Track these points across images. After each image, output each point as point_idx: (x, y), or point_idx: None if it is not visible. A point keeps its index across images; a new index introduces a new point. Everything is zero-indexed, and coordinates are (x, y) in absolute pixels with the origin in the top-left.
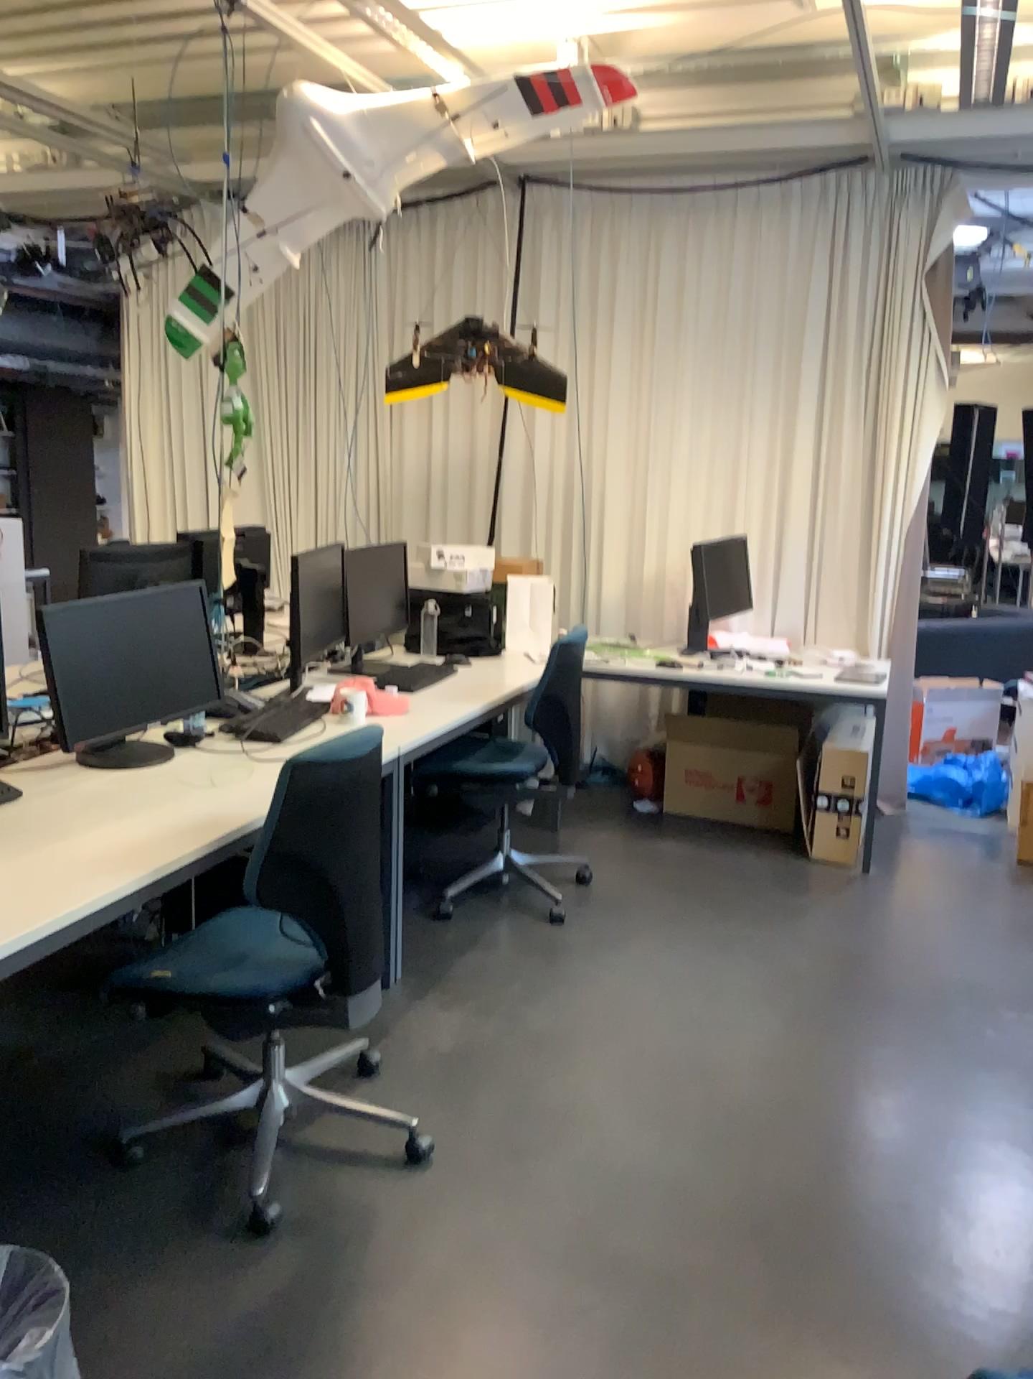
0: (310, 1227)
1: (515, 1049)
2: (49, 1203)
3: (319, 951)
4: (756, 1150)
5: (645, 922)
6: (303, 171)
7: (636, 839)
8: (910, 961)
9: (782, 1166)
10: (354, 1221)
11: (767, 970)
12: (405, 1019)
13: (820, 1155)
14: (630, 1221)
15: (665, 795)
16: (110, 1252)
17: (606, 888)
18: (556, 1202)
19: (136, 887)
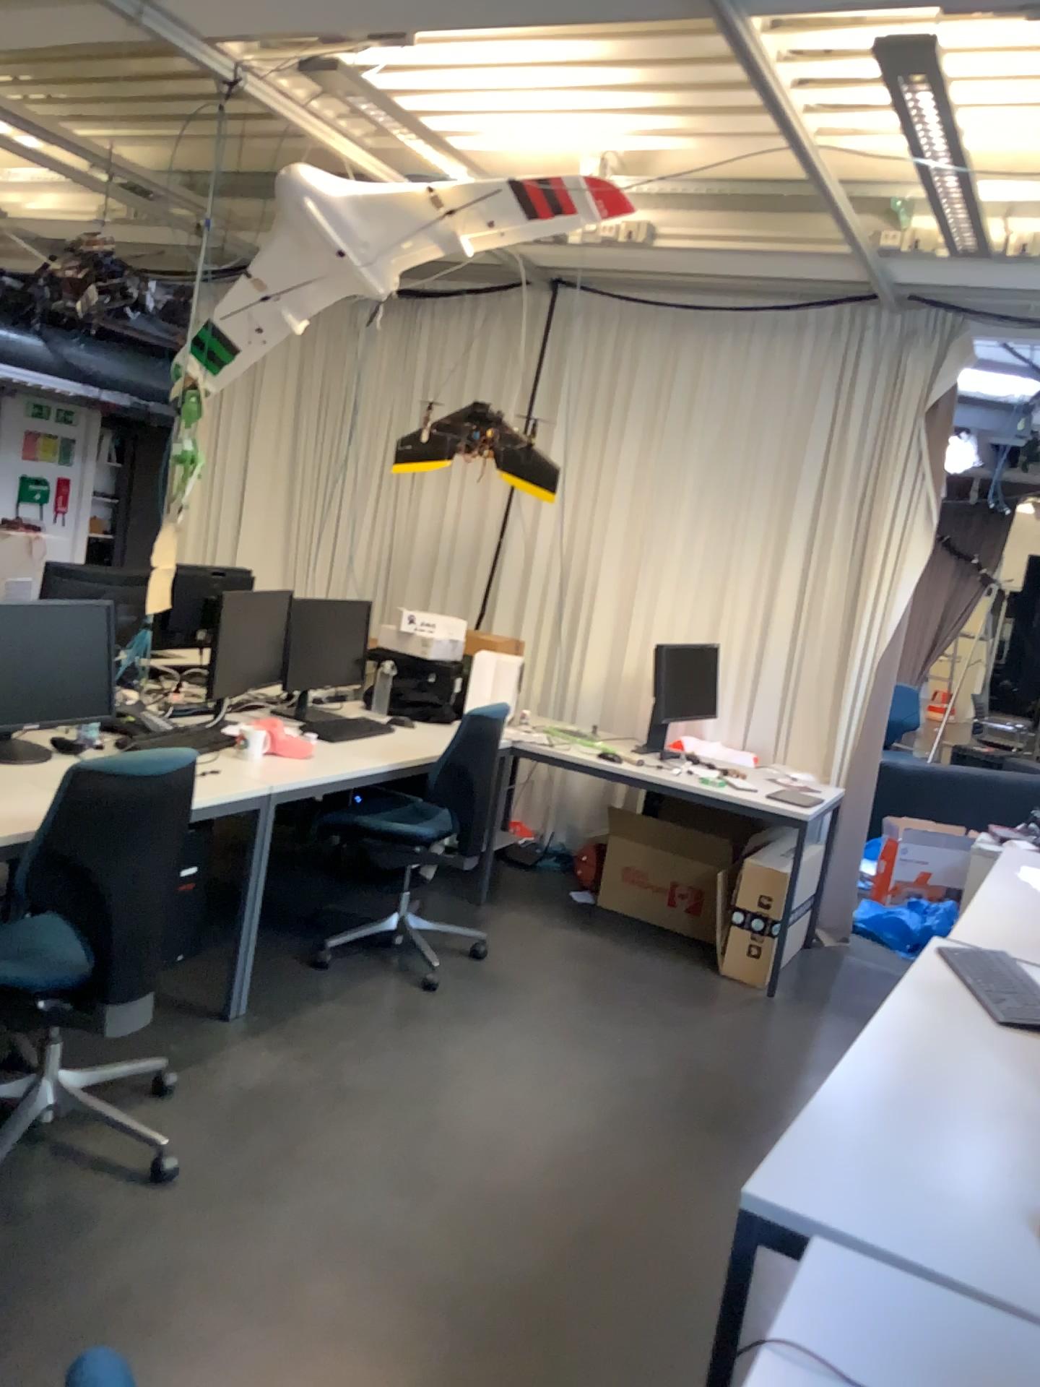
0: (23, 1220)
1: (316, 1097)
2: None
3: (91, 955)
4: (497, 1234)
5: (515, 1004)
6: (301, 243)
7: (555, 927)
8: (766, 1088)
9: (515, 1255)
10: (66, 1222)
11: (611, 1070)
12: (225, 1050)
13: (560, 1252)
14: (332, 1274)
15: (598, 889)
16: None
17: (496, 967)
18: (268, 1243)
19: None
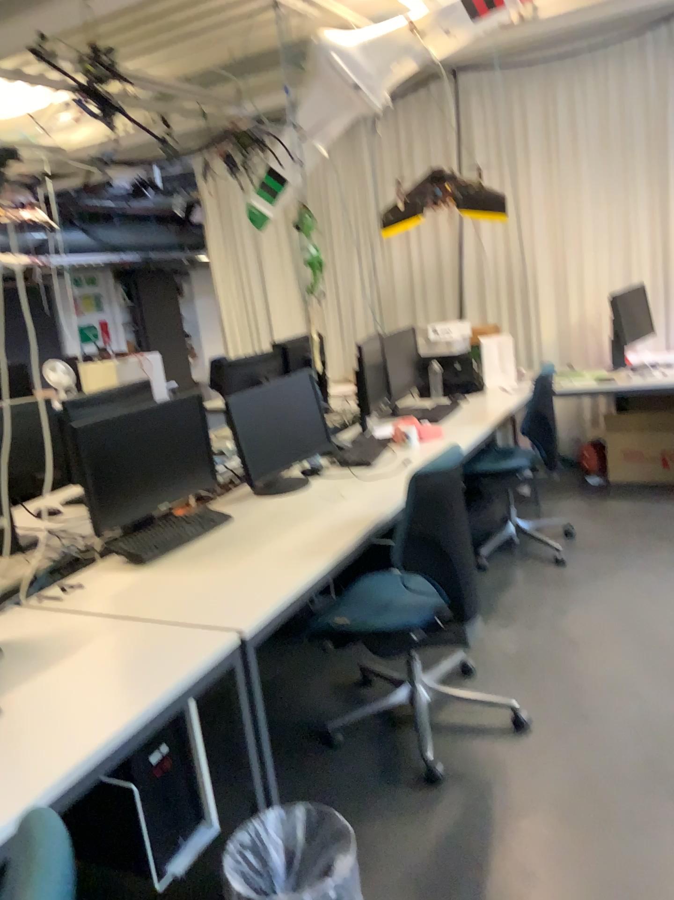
0: (465, 777)
1: (561, 649)
2: (293, 773)
3: (441, 597)
4: None
5: (620, 557)
6: (325, 90)
7: (593, 503)
8: None
9: None
10: (492, 770)
11: None
12: (480, 637)
13: None
14: None
15: (608, 471)
16: (342, 801)
17: (585, 538)
18: (626, 749)
19: (326, 567)
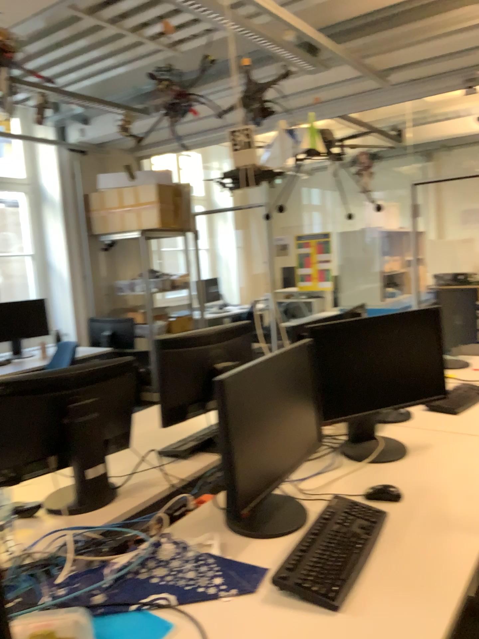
0: None
1: None
2: None
3: None
4: None
5: None
6: None
7: None
8: None
9: None
10: None
11: None
12: None
13: None
14: None
15: None
16: None
17: None
18: None
19: None
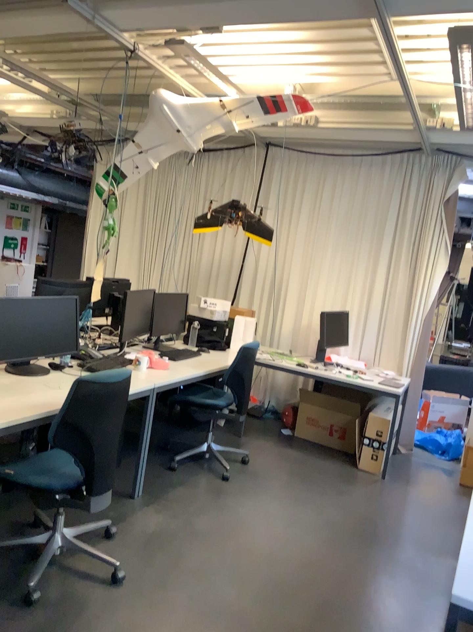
0: (53, 607)
1: (183, 536)
2: None
3: (83, 472)
4: (283, 606)
5: (267, 486)
6: (159, 126)
7: (277, 447)
8: (392, 525)
9: (293, 616)
10: (74, 607)
11: (319, 518)
12: (136, 514)
13: (314, 614)
14: (208, 631)
15: (295, 428)
16: None
17: (254, 467)
18: (174, 615)
19: None
